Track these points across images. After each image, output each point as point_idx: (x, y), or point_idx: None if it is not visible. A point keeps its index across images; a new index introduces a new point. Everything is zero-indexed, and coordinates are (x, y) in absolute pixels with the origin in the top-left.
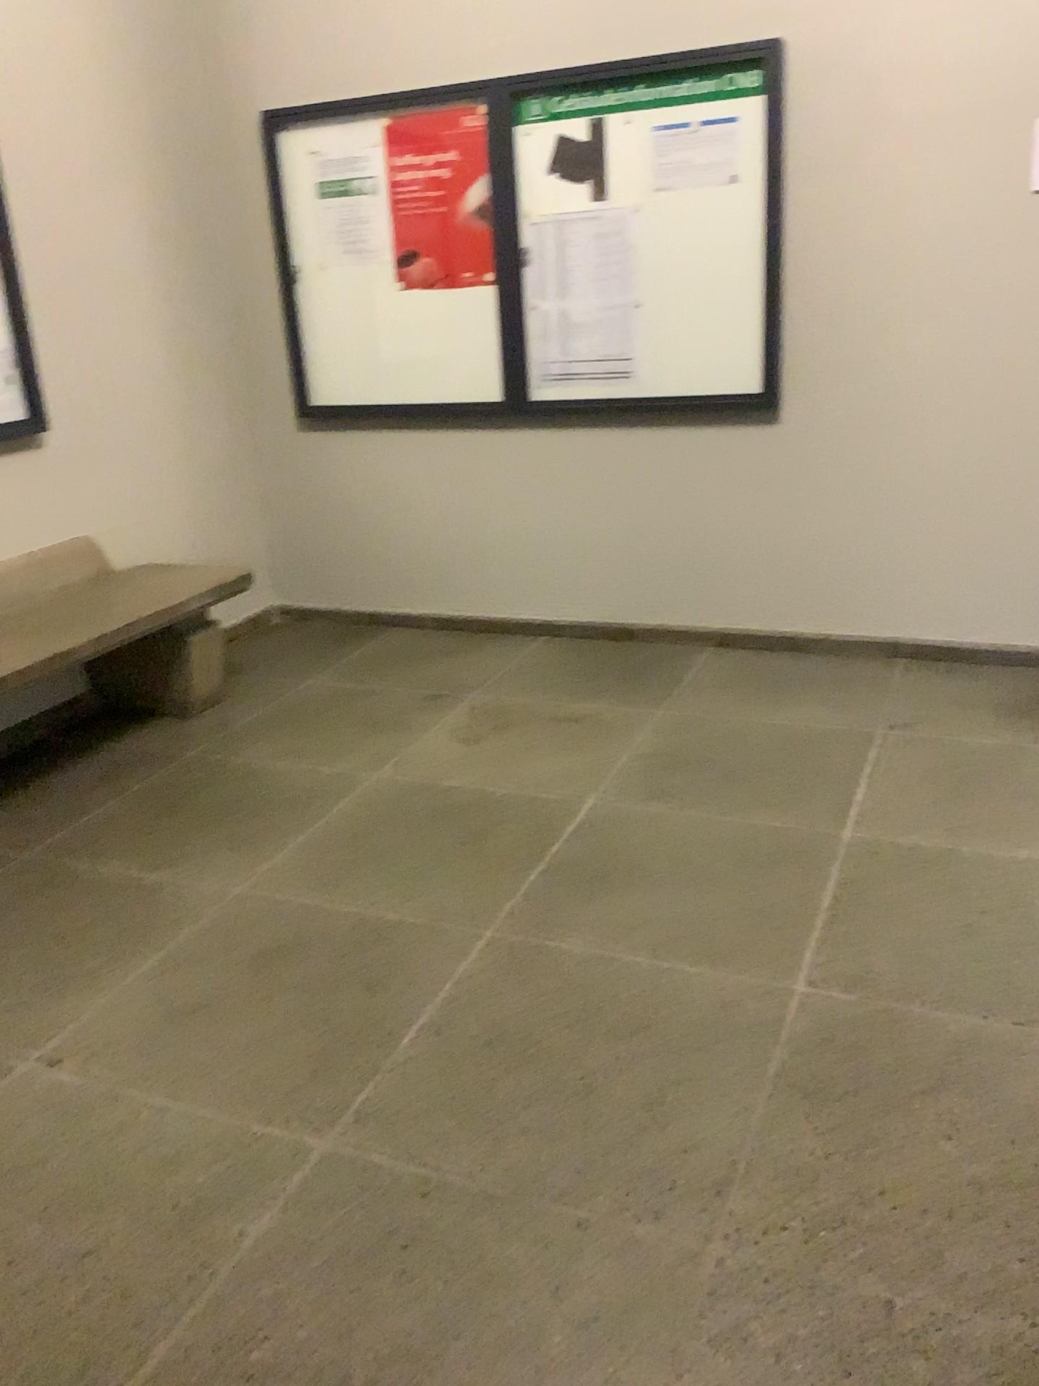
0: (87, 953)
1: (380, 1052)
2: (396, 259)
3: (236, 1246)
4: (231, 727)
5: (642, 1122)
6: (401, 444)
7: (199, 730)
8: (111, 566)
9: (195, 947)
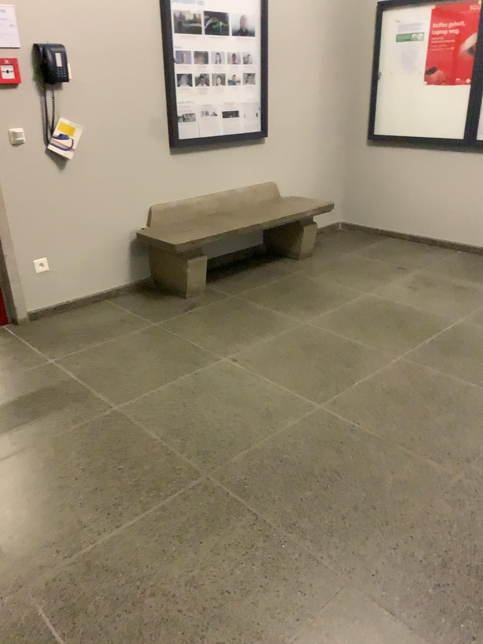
0: (249, 331)
1: (347, 385)
2: (424, 70)
3: (285, 426)
4: (314, 265)
5: (444, 431)
6: (410, 156)
7: (302, 265)
8: (279, 195)
9: (287, 337)
